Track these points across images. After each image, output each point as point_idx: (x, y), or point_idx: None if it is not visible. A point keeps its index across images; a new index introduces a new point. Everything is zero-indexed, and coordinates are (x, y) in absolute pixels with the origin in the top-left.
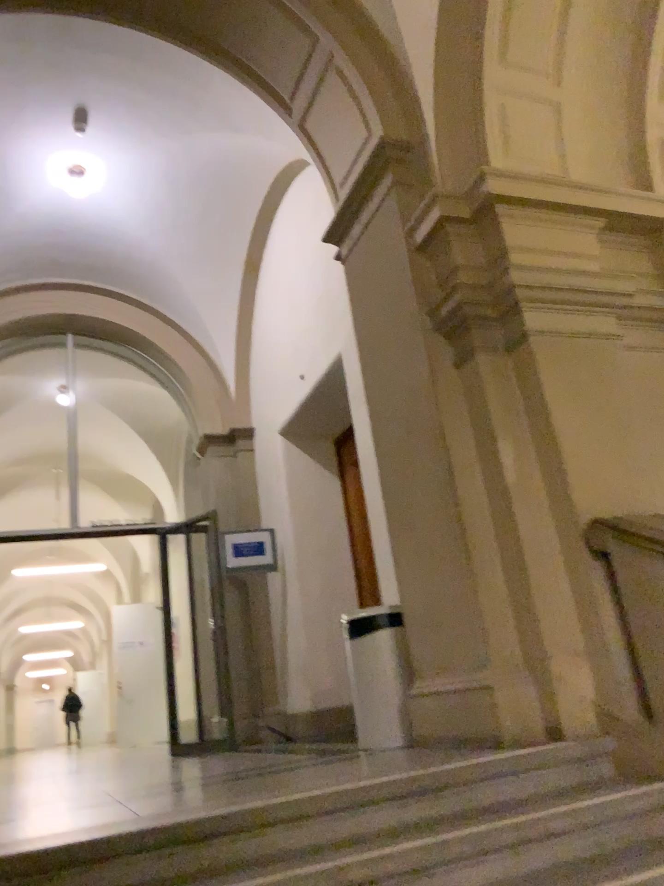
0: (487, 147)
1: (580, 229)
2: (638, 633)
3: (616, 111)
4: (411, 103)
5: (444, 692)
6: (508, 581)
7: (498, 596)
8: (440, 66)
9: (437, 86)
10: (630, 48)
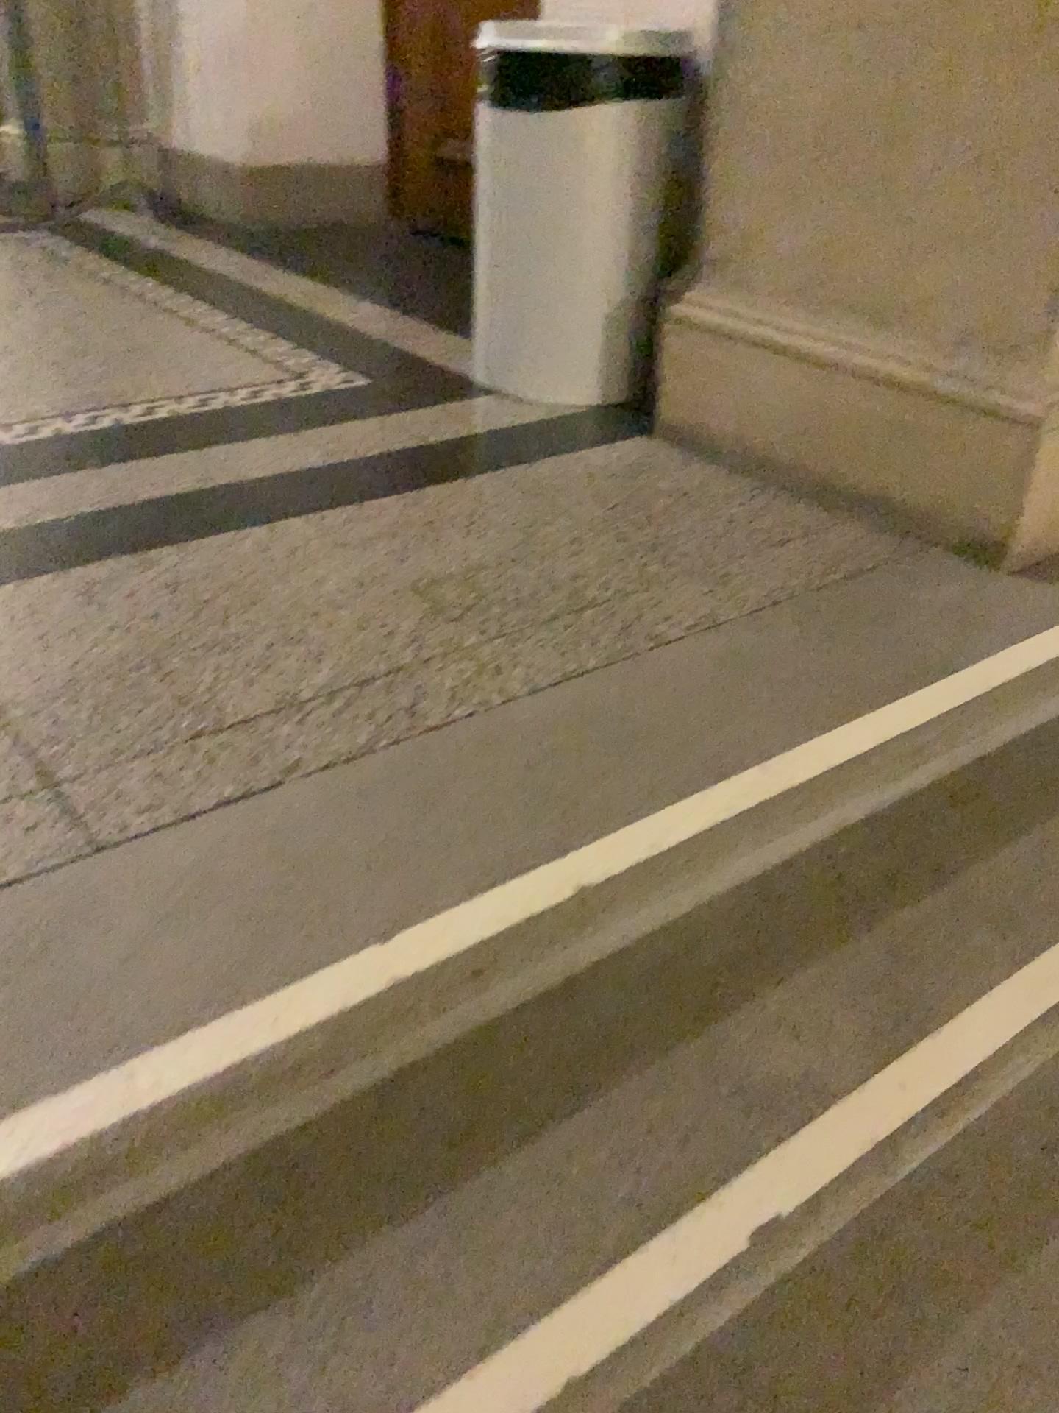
0: None
1: None
2: None
3: None
4: None
5: (819, 355)
6: None
7: None
8: None
9: None
10: None
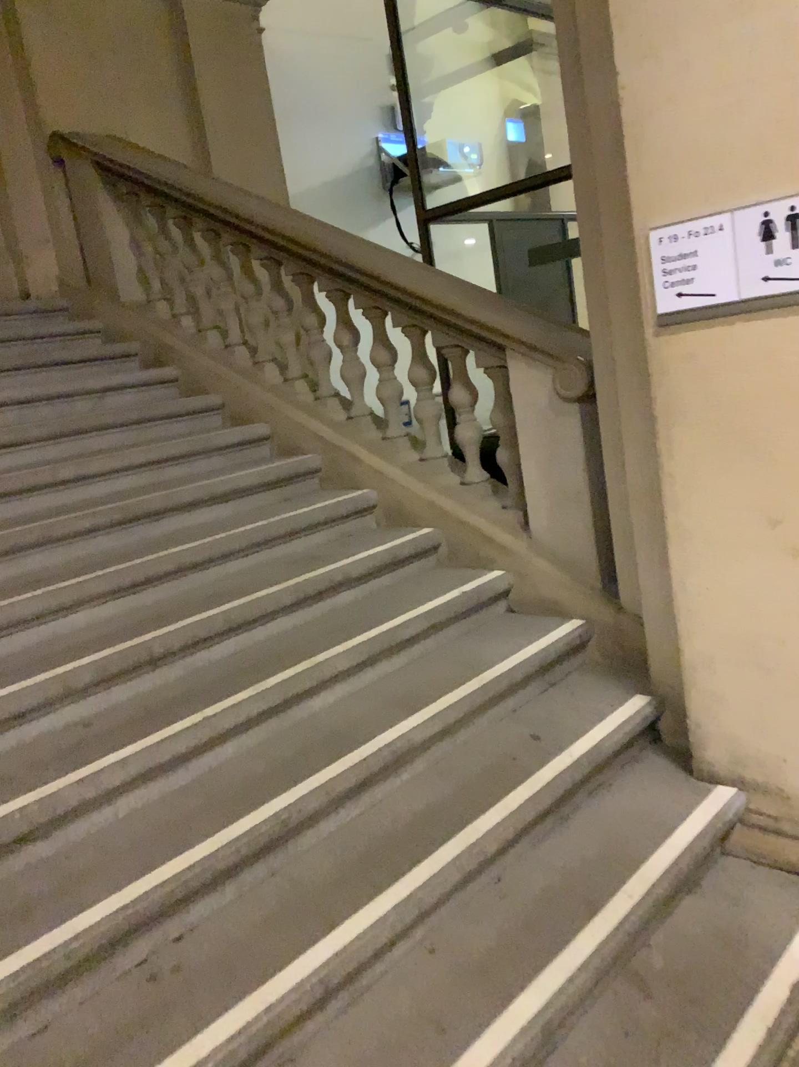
0: None
1: None
2: (84, 222)
3: None
4: None
5: None
6: None
7: None
8: None
9: None
10: None
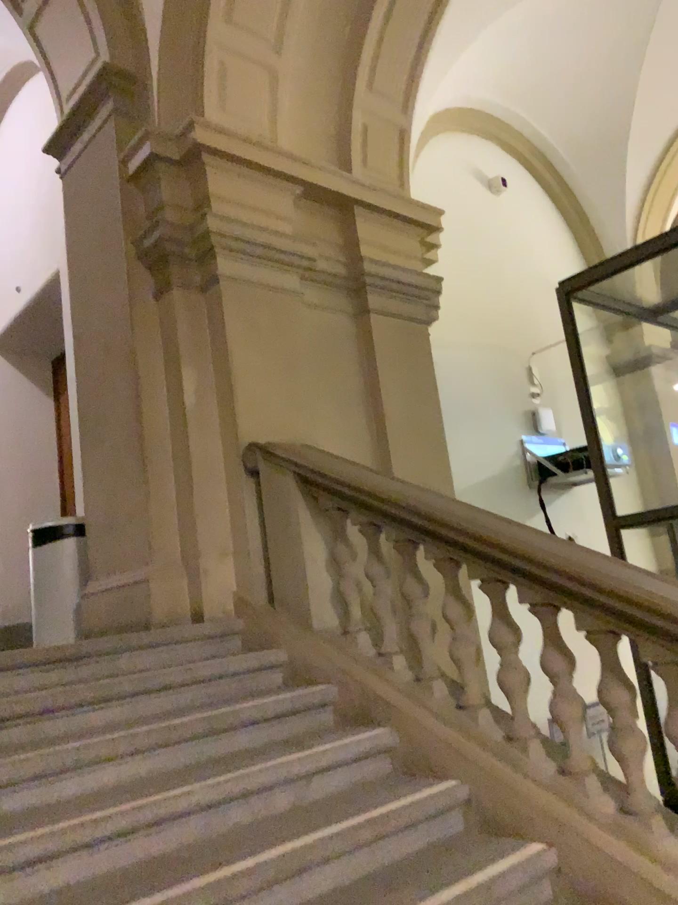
0: (205, 96)
1: (280, 191)
2: (272, 535)
3: (330, 90)
4: (140, 35)
5: (112, 588)
6: (175, 491)
7: (165, 503)
8: (170, 7)
9: (166, 25)
10: (347, 35)
